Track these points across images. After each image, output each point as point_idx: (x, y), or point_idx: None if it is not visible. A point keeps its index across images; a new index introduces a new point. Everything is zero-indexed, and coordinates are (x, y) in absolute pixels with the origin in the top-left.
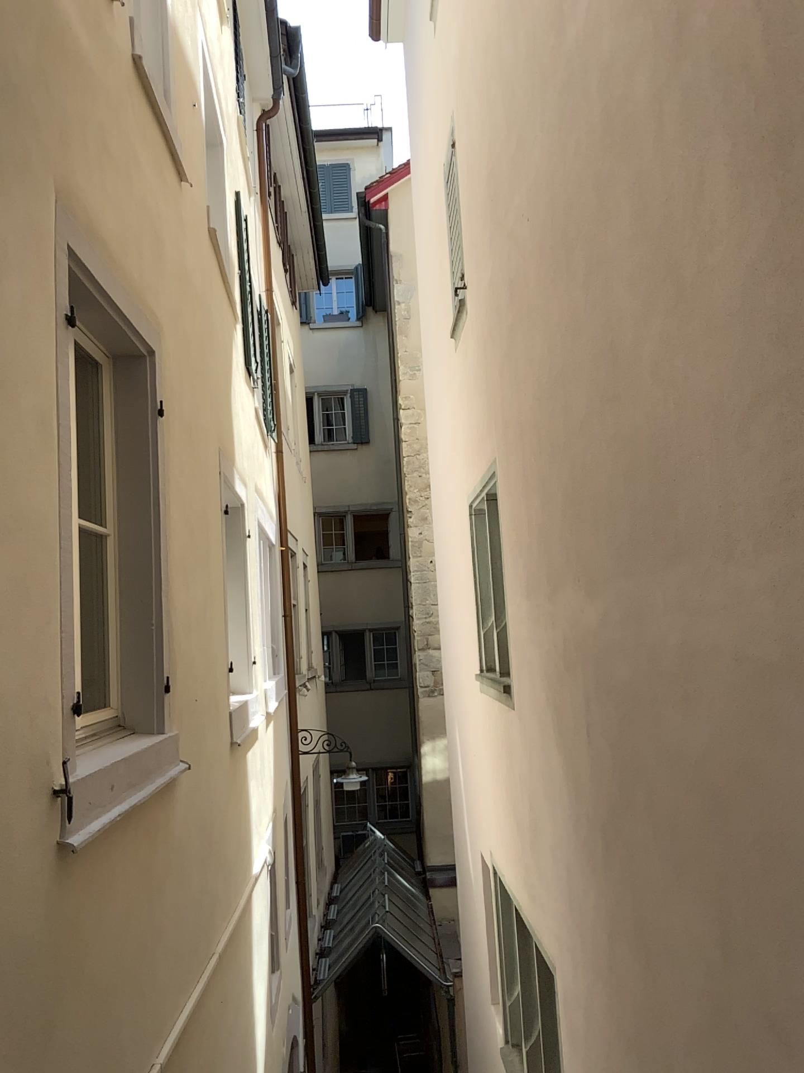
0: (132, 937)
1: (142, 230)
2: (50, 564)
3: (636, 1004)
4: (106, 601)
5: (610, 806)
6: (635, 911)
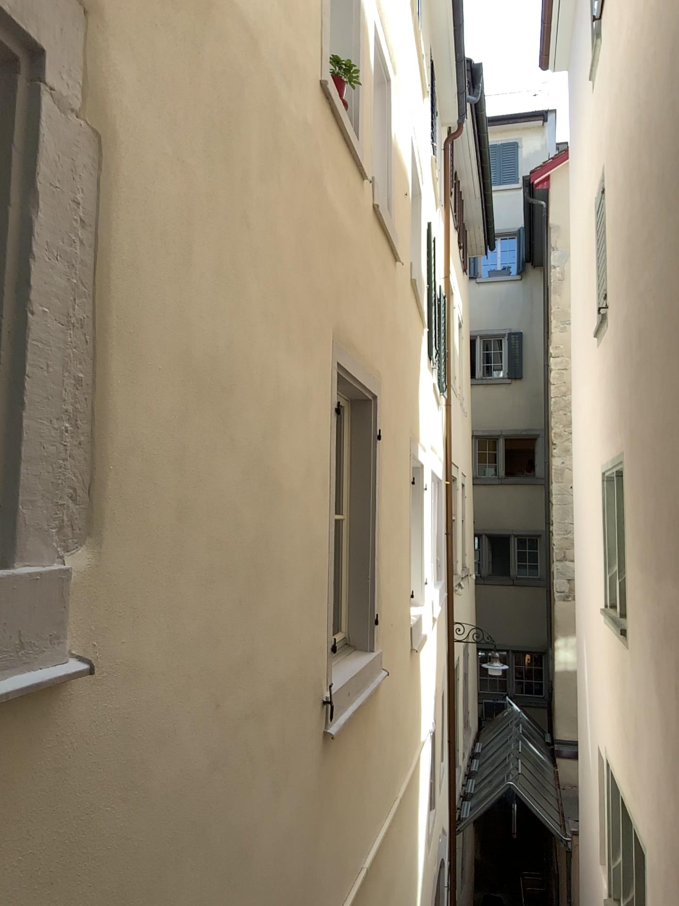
0: (354, 787)
1: (374, 318)
2: (326, 569)
3: None
4: (341, 562)
5: None
6: None
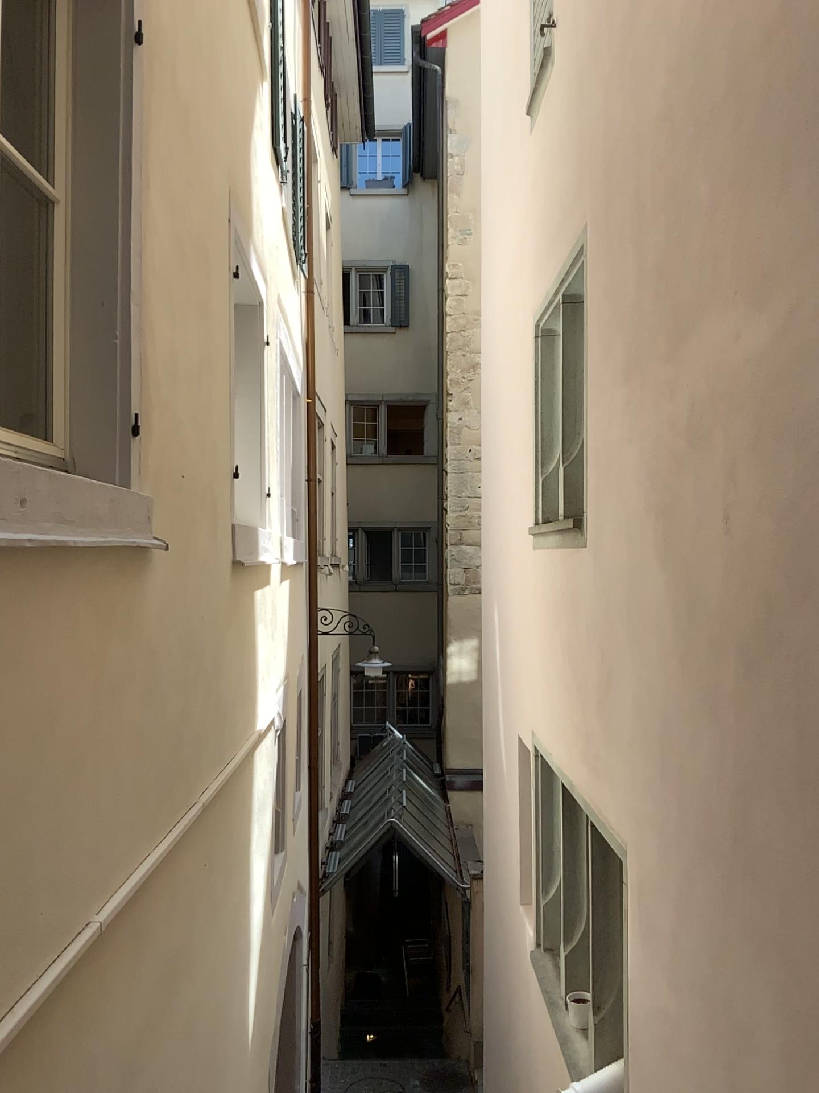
0: (55, 738)
1: None
2: None
3: (788, 884)
4: (53, 299)
5: (761, 613)
6: (804, 751)
